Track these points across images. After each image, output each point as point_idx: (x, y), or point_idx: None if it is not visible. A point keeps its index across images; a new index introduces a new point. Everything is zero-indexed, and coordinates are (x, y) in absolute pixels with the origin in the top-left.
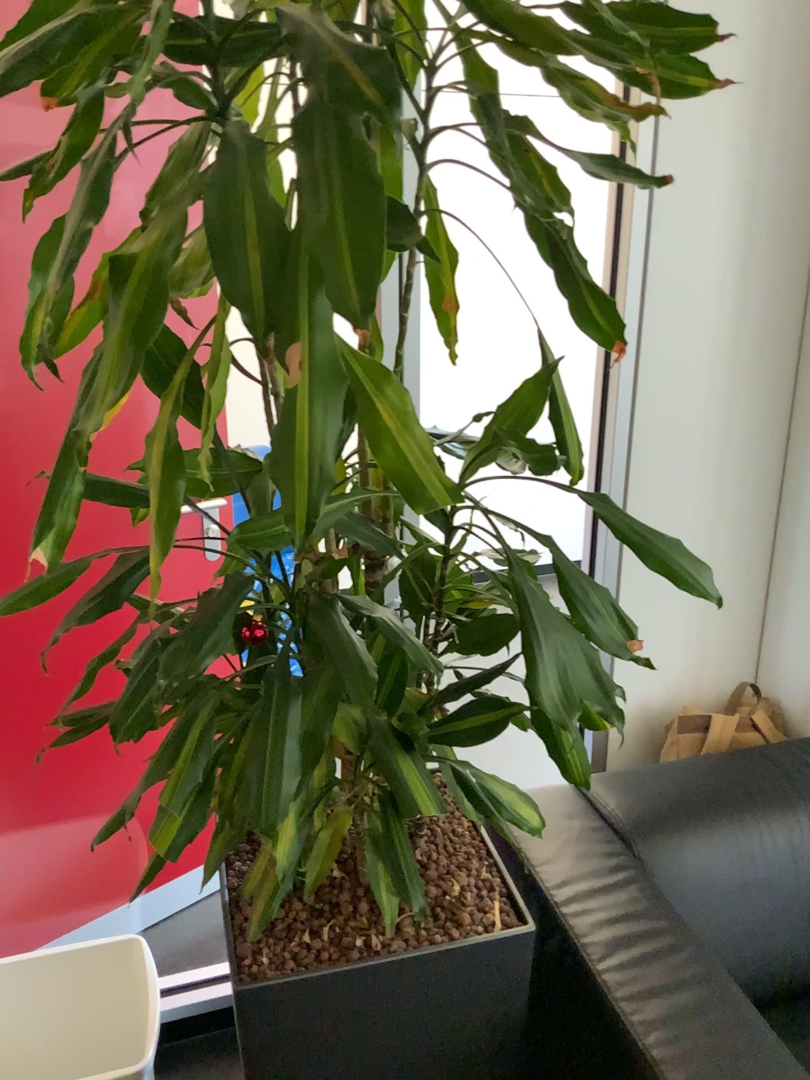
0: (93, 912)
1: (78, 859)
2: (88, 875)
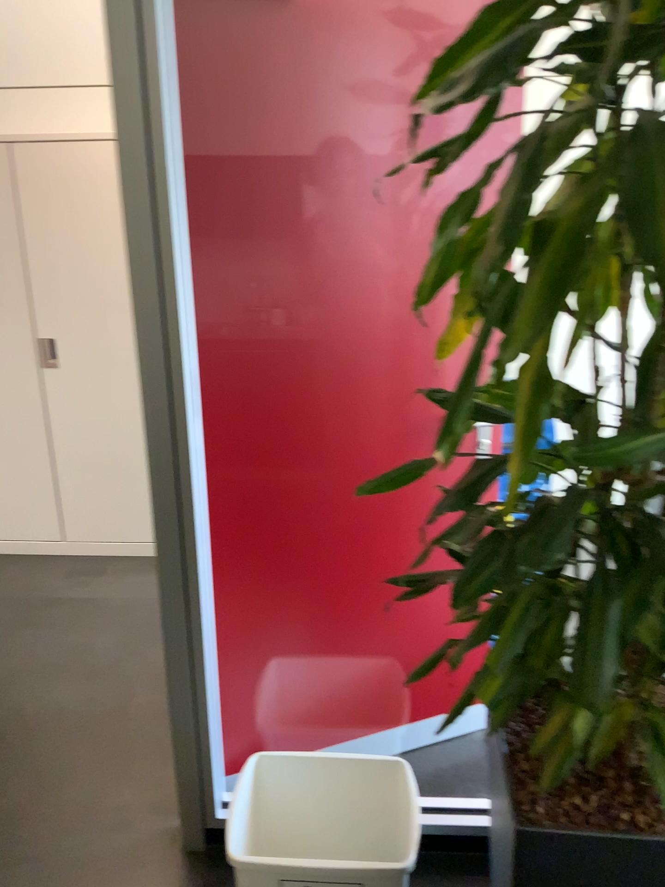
0: (360, 732)
1: (355, 689)
2: (360, 703)
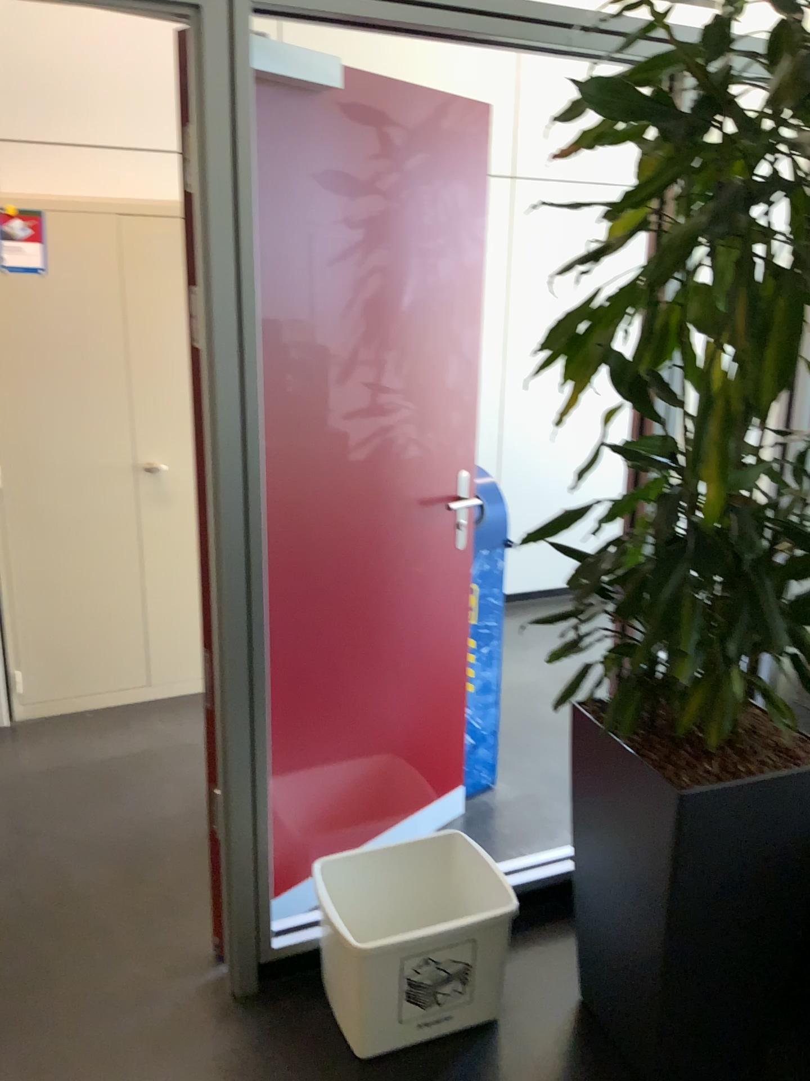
0: (369, 834)
1: (363, 789)
2: (368, 803)
